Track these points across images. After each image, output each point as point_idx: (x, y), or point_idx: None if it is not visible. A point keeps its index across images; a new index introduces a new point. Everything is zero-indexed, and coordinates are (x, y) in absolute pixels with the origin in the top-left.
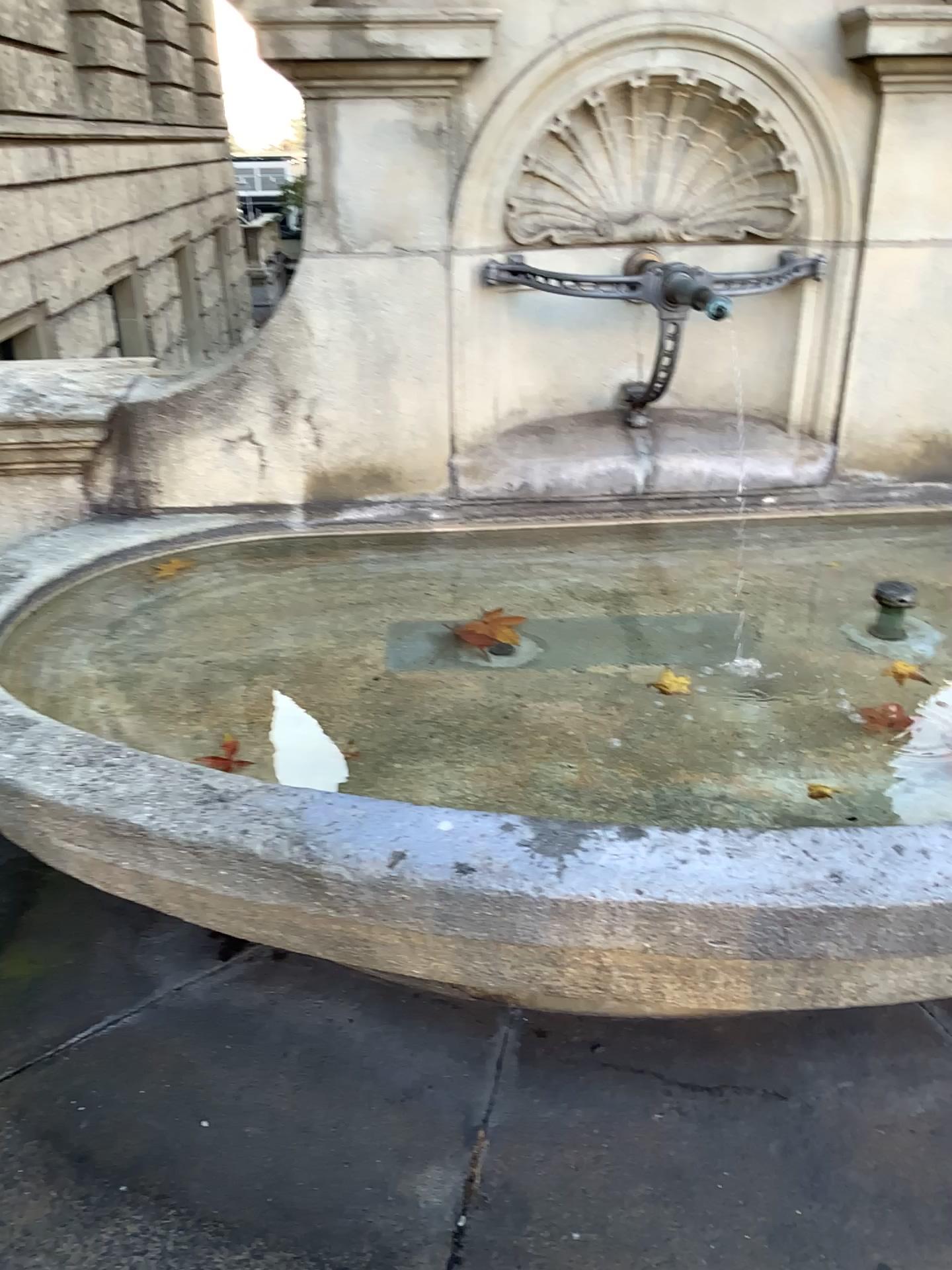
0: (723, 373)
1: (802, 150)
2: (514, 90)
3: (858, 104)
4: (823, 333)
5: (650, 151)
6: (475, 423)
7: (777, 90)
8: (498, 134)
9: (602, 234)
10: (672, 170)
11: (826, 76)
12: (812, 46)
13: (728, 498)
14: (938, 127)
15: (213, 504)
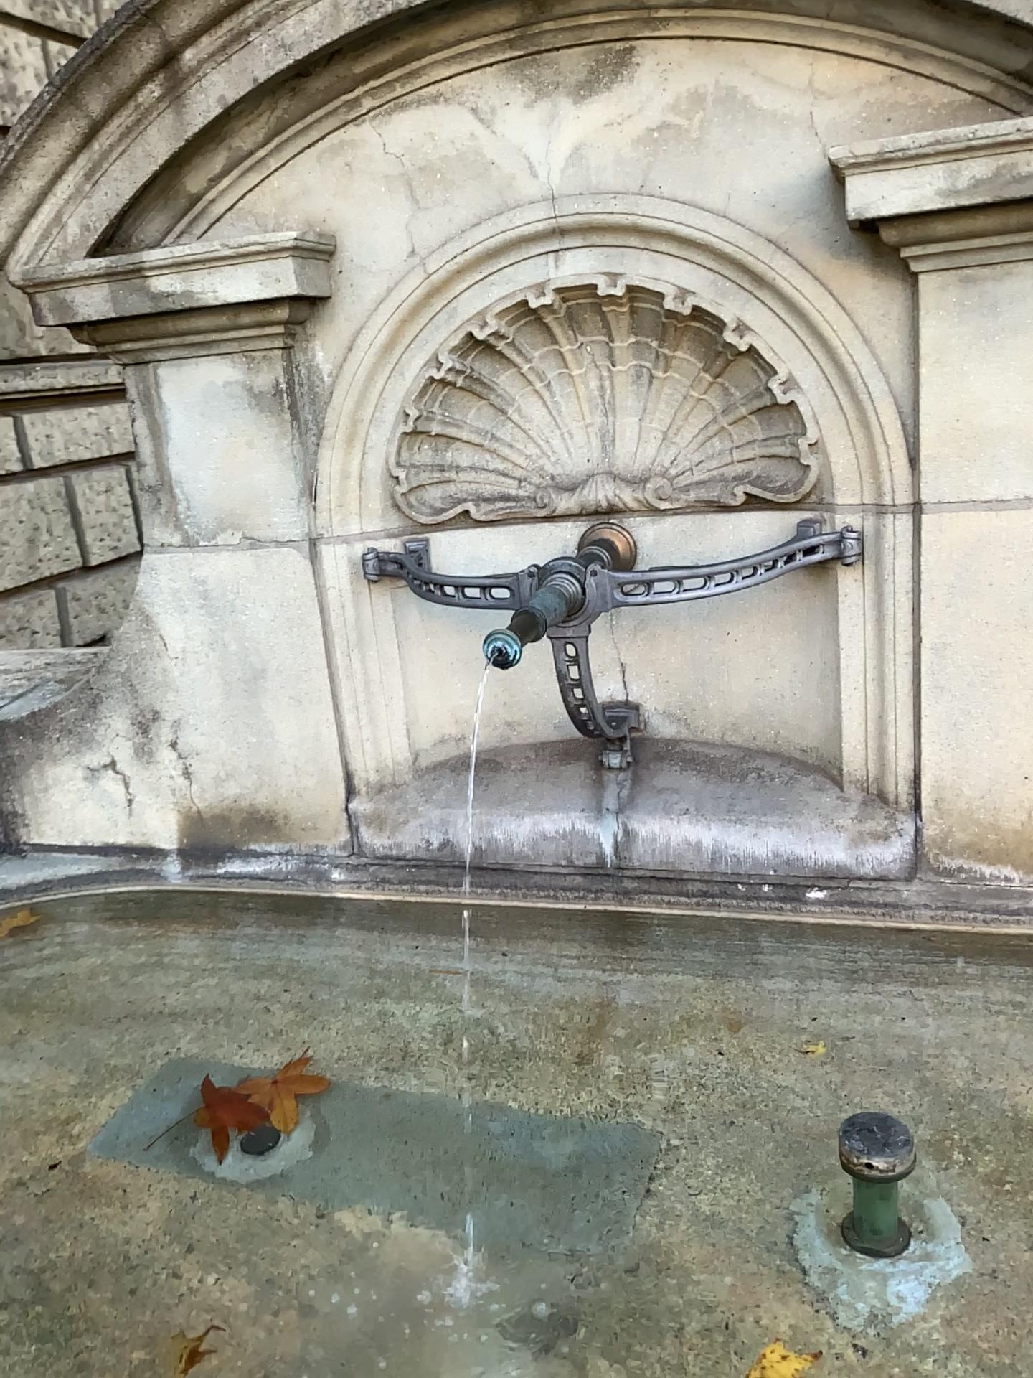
0: (748, 696)
1: (807, 373)
2: (371, 332)
3: (882, 299)
4: (881, 644)
5: (594, 390)
6: (384, 759)
7: (751, 290)
8: (362, 388)
9: (547, 504)
10: (632, 412)
11: (826, 262)
12: (796, 221)
13: (750, 889)
14: (1013, 323)
15: (84, 845)
